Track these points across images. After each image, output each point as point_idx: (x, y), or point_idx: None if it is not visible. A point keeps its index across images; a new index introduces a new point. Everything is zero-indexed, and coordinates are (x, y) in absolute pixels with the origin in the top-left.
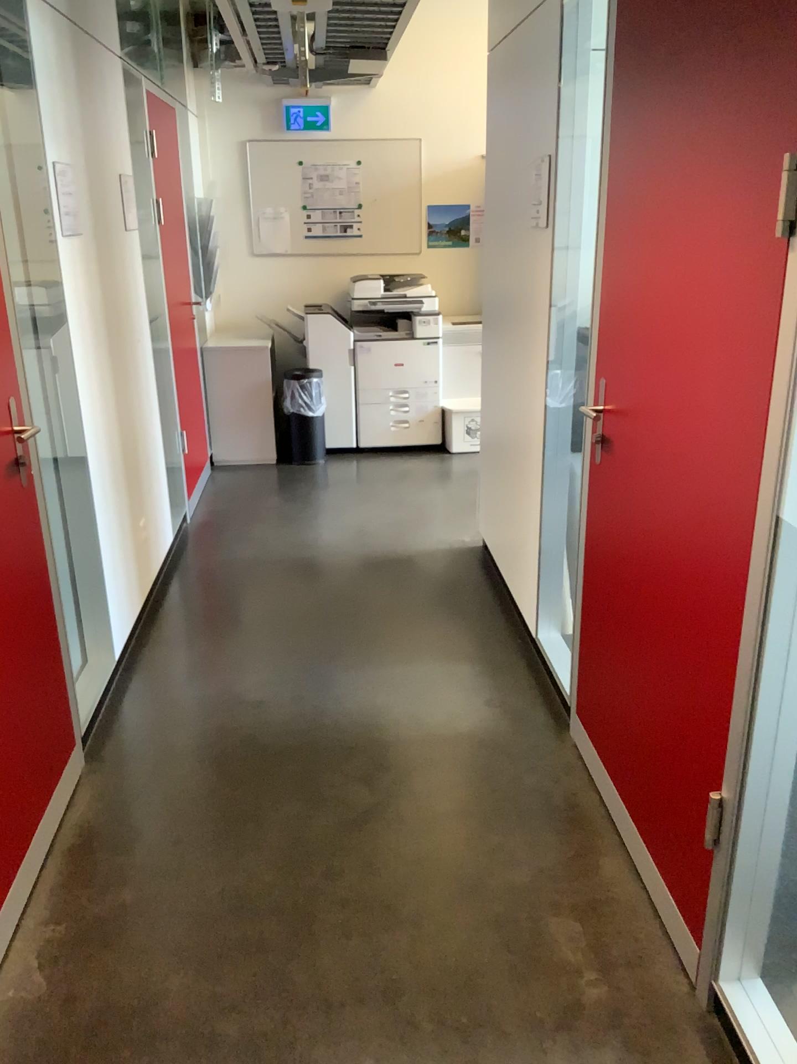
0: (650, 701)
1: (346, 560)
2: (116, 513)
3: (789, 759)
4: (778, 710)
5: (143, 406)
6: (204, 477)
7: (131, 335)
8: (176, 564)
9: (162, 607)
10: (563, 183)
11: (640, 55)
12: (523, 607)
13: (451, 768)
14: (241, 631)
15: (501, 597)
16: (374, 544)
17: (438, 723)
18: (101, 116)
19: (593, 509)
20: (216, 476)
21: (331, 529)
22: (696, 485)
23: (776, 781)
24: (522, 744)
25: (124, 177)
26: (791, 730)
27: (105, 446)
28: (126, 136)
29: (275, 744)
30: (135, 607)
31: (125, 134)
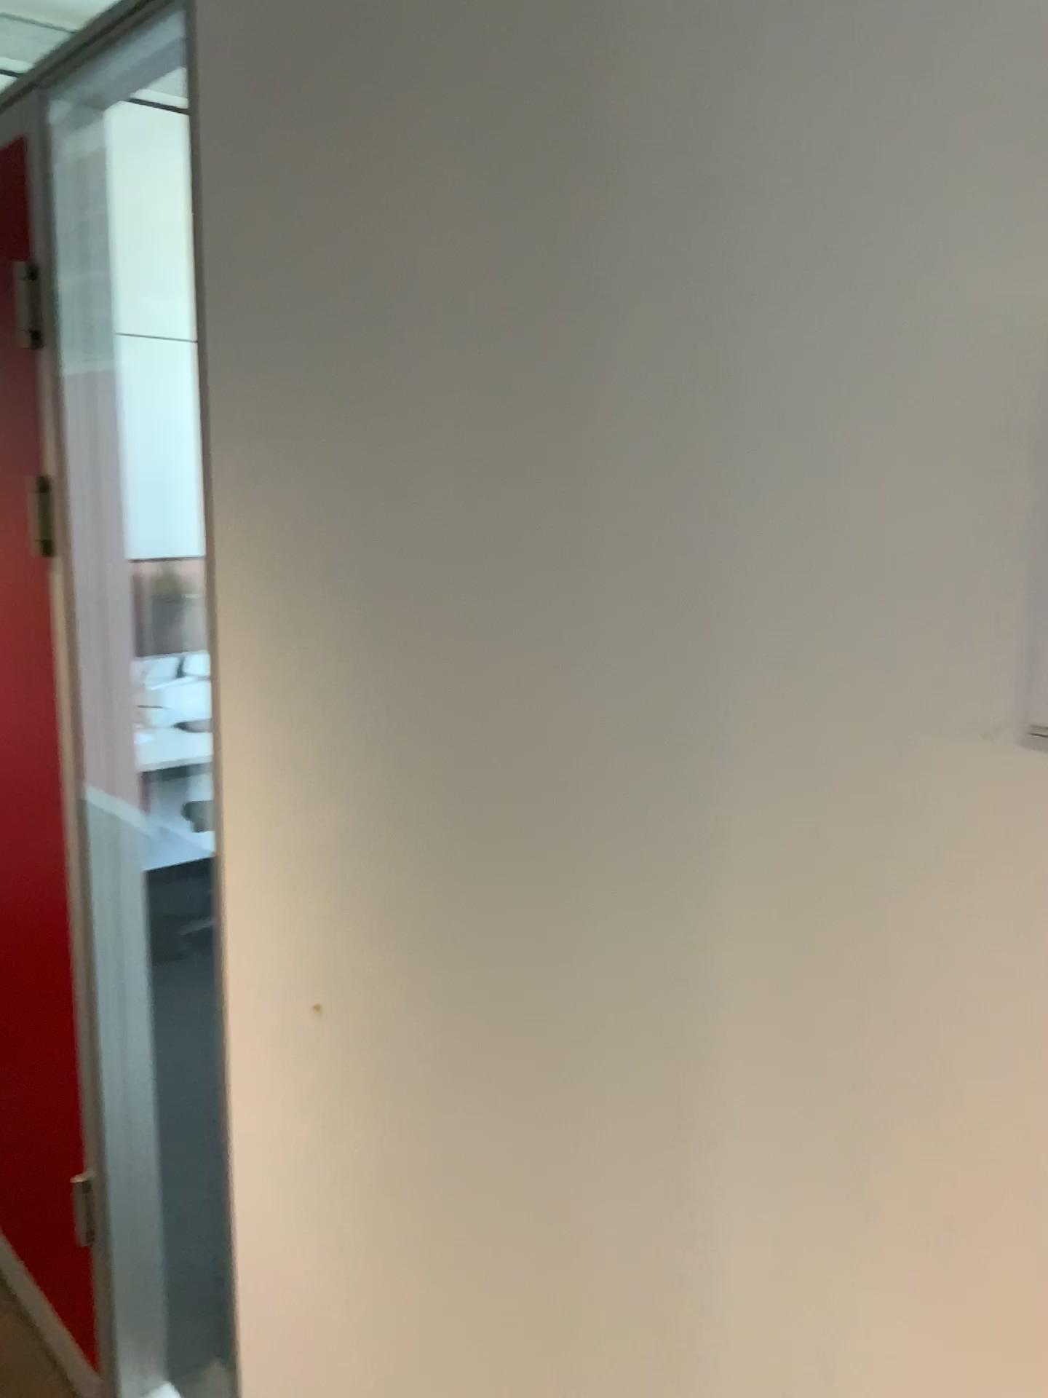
0: (4, 1097)
1: None
2: None
3: (142, 1107)
4: (120, 1056)
5: None
6: None
7: None
8: None
9: None
10: None
11: None
12: None
13: None
14: None
15: None
16: None
17: None
18: None
19: None
20: None
21: None
22: (9, 822)
23: (134, 1138)
24: None
25: None
26: (138, 1073)
27: None
28: None
29: None
30: None
31: None
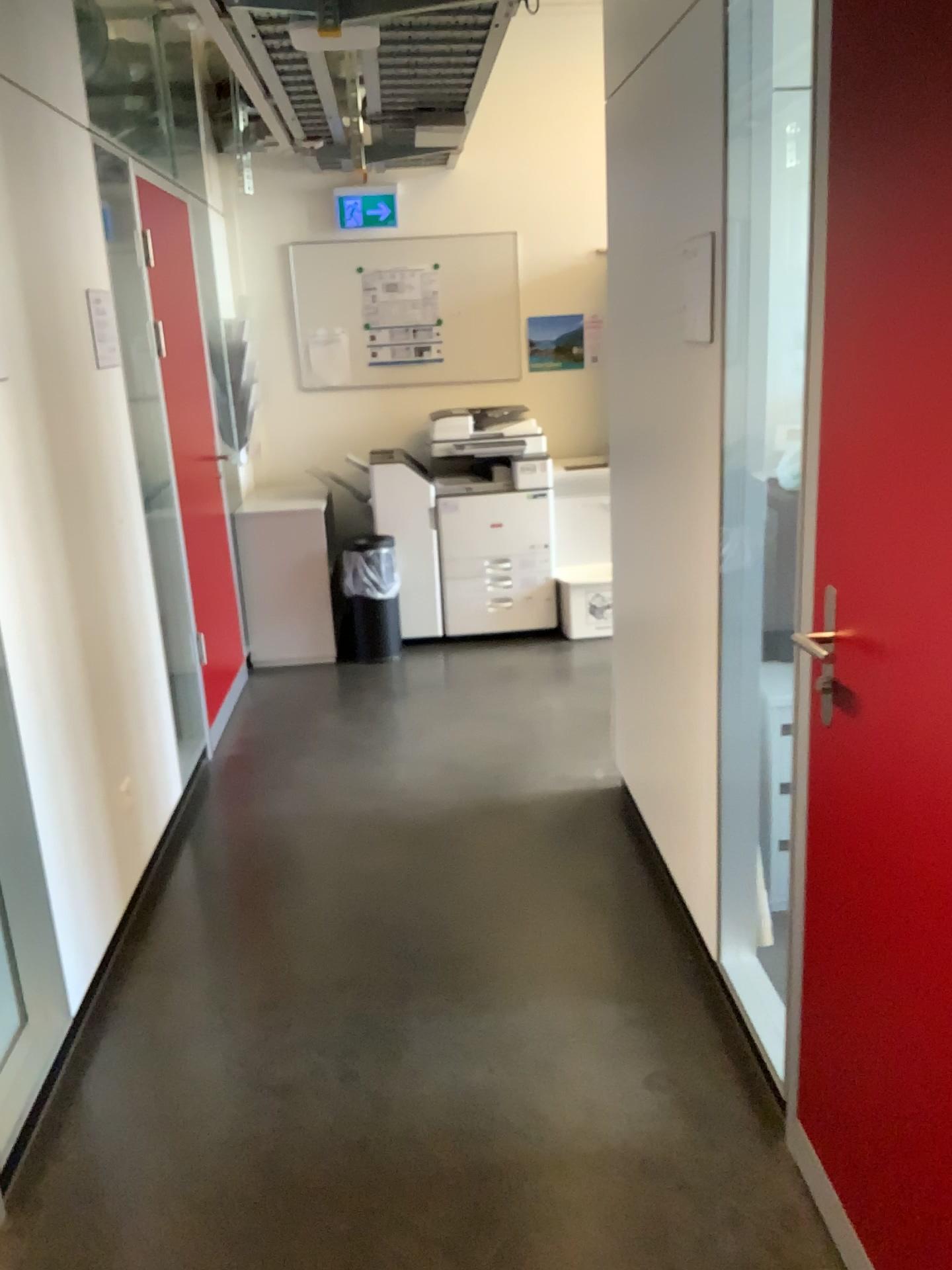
0: None
1: (427, 821)
2: (70, 791)
3: None
4: None
5: (124, 617)
6: (234, 693)
7: (99, 518)
8: (184, 832)
9: (156, 909)
10: (737, 274)
11: (893, 38)
12: (694, 911)
13: (597, 1230)
14: (269, 949)
15: (656, 879)
16: (468, 790)
17: (570, 1131)
18: (42, 207)
19: (819, 799)
20: (253, 687)
21: (406, 768)
22: None
23: None
24: (711, 1174)
25: (90, 294)
26: None
27: (45, 694)
28: (98, 236)
29: (308, 1180)
30: (108, 923)
31: (96, 234)
